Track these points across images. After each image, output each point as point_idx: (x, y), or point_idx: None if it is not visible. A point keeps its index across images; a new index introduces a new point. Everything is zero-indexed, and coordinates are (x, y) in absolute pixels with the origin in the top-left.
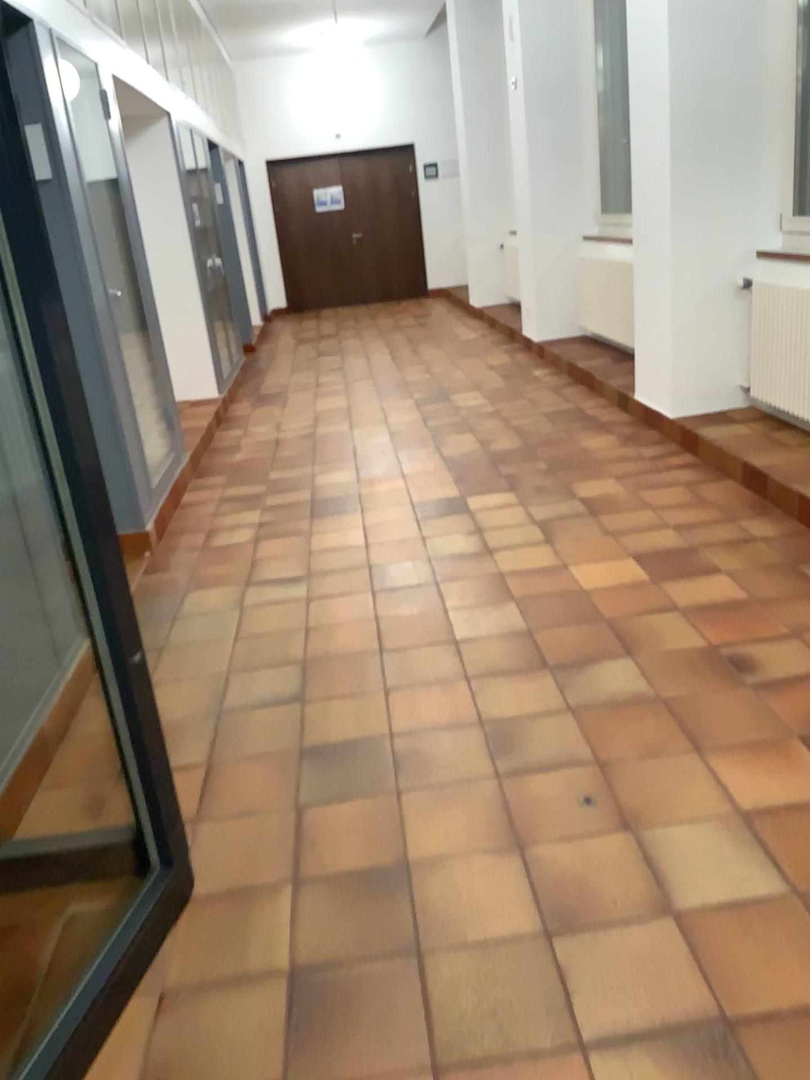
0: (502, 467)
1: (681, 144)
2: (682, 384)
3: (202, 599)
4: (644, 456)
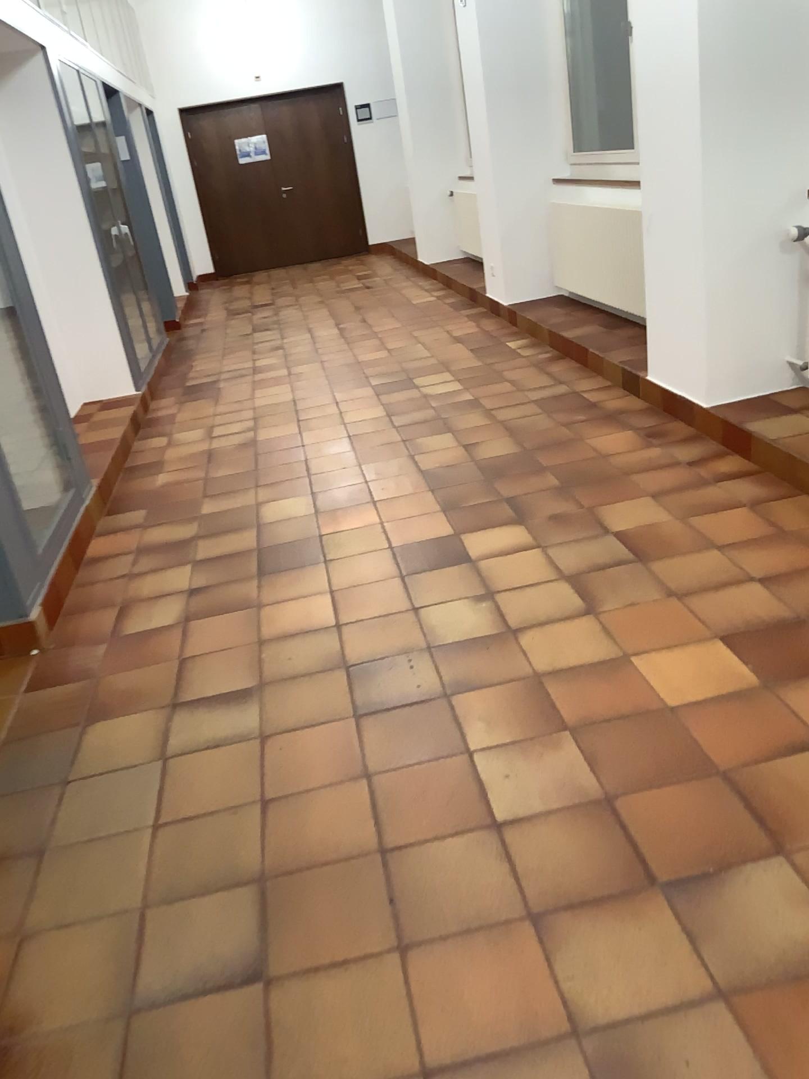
0: (500, 486)
1: (715, 49)
2: (719, 365)
3: (107, 741)
4: (682, 463)
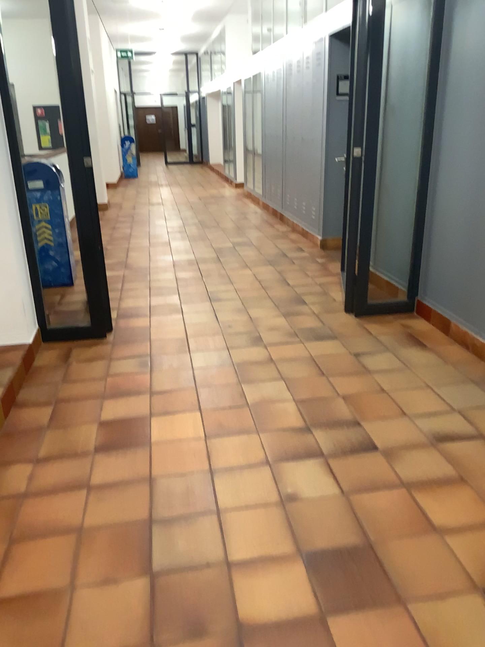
0: None
1: None
2: None
3: None
4: None
